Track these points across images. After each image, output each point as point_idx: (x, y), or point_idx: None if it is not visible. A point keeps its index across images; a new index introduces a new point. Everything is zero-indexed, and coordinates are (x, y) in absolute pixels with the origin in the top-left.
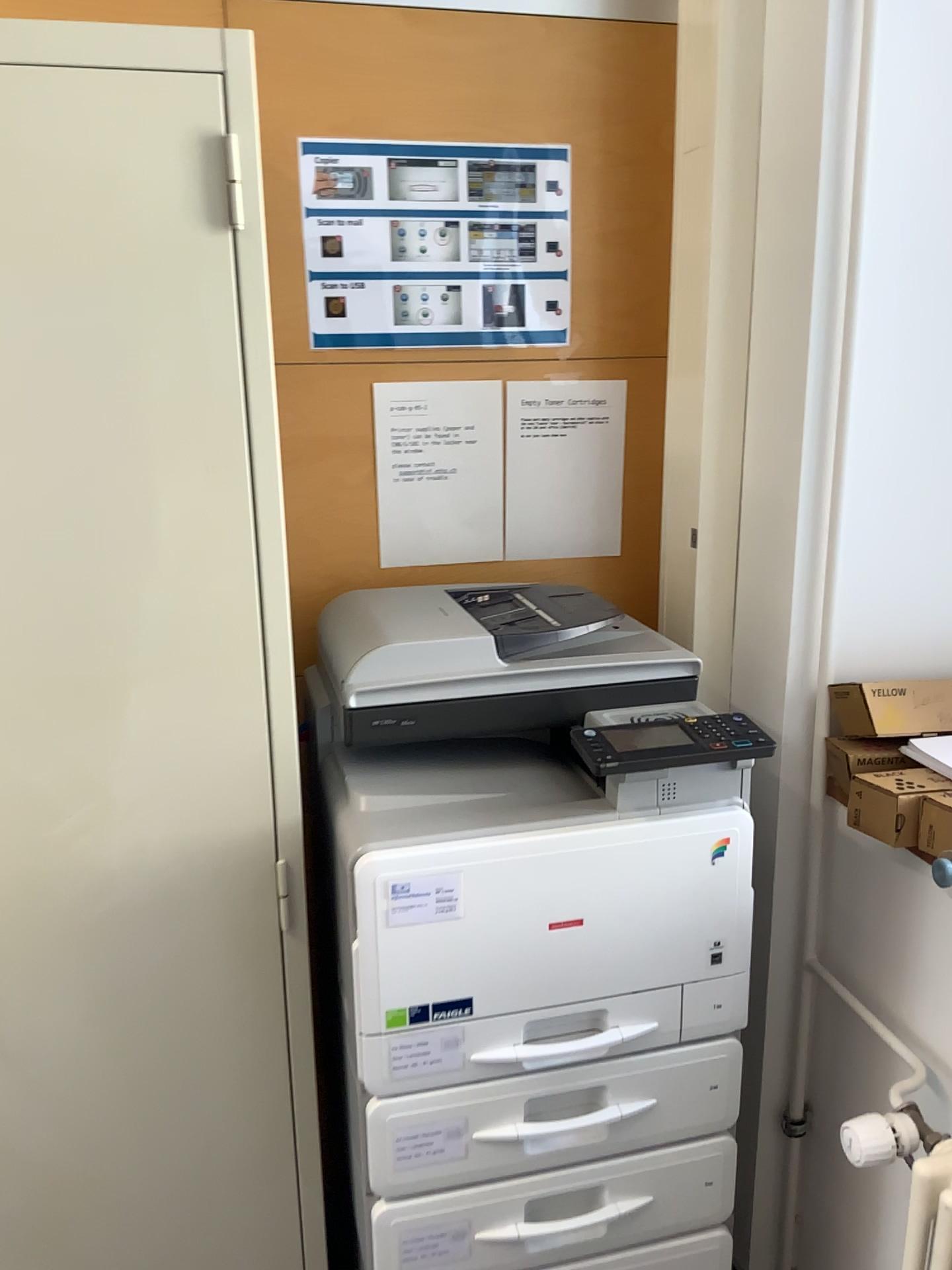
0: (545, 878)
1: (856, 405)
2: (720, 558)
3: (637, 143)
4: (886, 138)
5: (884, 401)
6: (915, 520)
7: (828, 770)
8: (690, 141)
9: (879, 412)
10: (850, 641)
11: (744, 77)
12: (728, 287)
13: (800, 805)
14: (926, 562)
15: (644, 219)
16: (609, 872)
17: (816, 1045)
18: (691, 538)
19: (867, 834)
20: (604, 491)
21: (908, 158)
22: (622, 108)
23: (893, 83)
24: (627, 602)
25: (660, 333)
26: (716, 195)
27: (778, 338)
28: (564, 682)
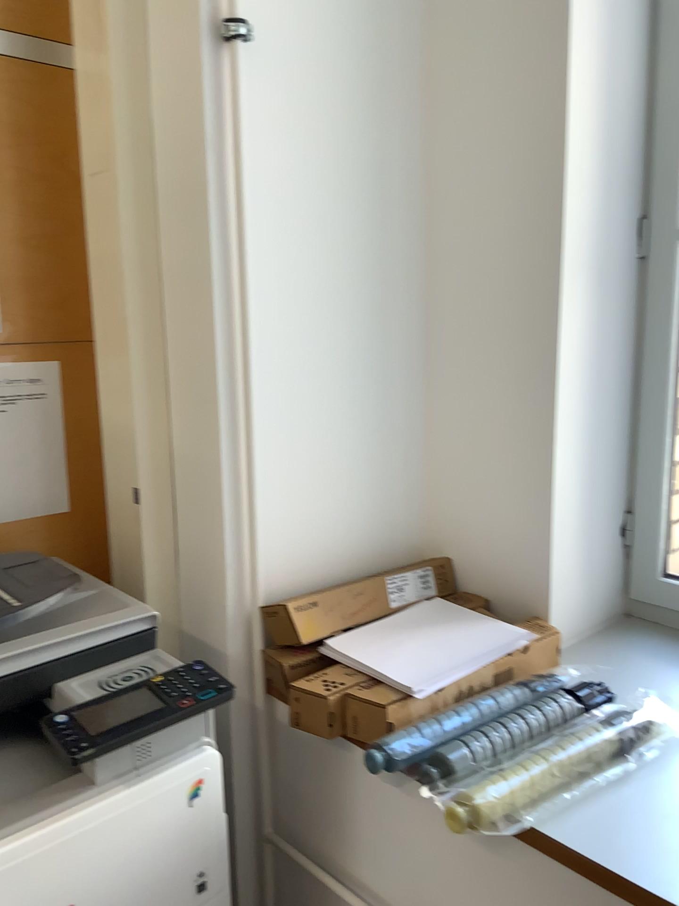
0: (25, 880)
1: (256, 383)
2: (159, 512)
3: (51, 164)
4: (258, 179)
5: (276, 379)
6: (307, 468)
7: (265, 679)
8: (99, 167)
9: (273, 388)
10: (270, 569)
11: (141, 119)
12: (144, 288)
13: (246, 710)
14: (317, 499)
15: (63, 228)
16: (92, 849)
17: (277, 903)
18: (132, 497)
19: (305, 732)
20: (48, 458)
21: (275, 195)
22: (35, 133)
23: (259, 138)
24: (78, 551)
25: (87, 322)
26: (126, 212)
27: (191, 331)
28: (27, 661)
